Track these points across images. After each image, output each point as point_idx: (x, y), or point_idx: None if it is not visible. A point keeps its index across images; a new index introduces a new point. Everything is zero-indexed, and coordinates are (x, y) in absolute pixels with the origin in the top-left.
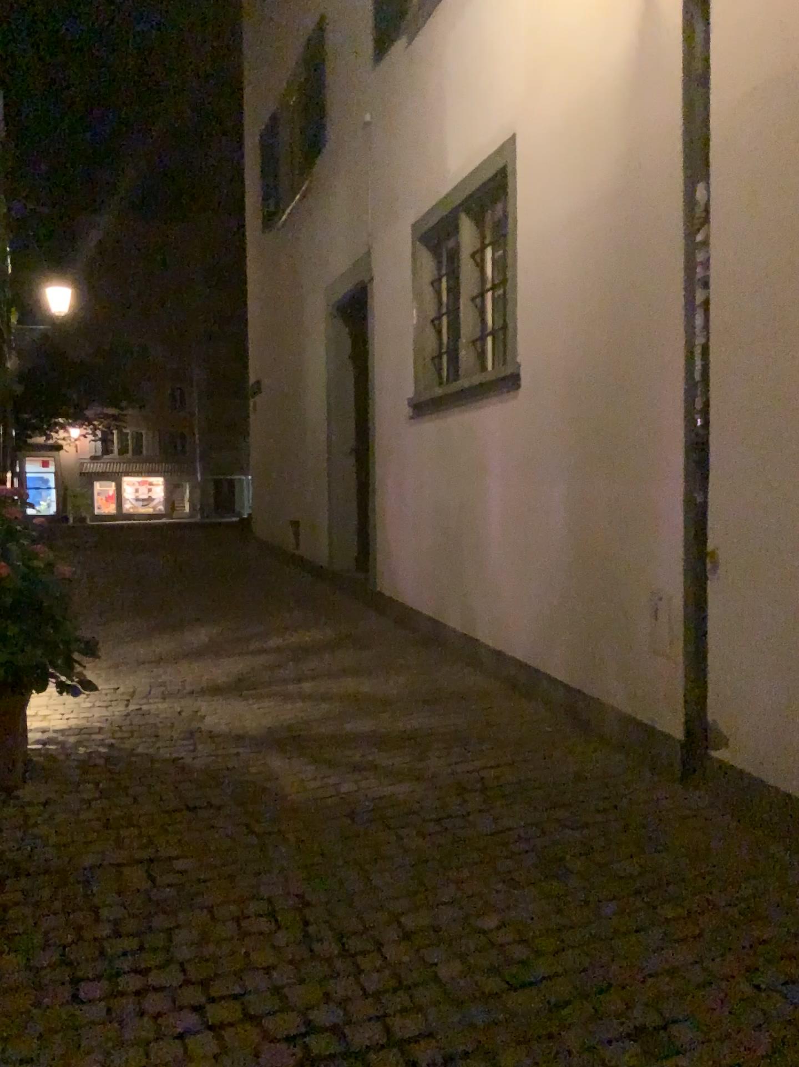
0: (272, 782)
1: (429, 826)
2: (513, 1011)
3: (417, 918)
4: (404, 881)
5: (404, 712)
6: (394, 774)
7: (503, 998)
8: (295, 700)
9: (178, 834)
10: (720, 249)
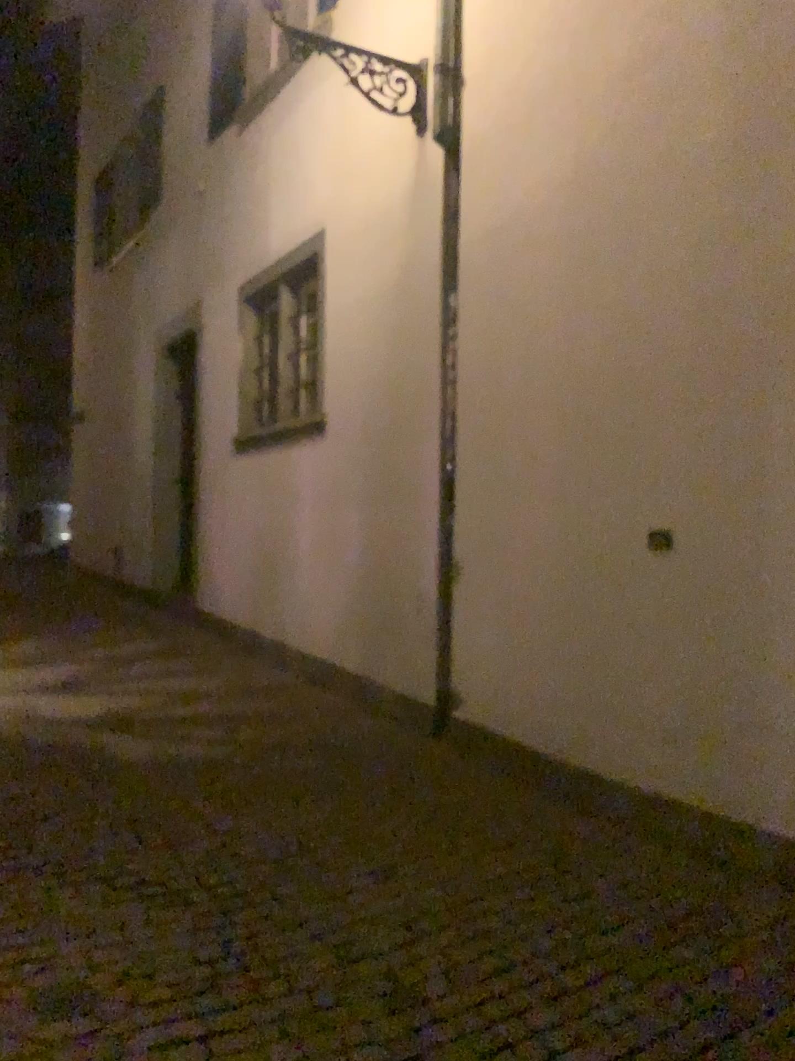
0: (110, 749)
1: (240, 772)
2: (296, 868)
3: (229, 824)
4: (220, 804)
5: (222, 700)
6: (212, 741)
7: (289, 862)
8: (125, 693)
9: (34, 783)
10: (464, 343)
